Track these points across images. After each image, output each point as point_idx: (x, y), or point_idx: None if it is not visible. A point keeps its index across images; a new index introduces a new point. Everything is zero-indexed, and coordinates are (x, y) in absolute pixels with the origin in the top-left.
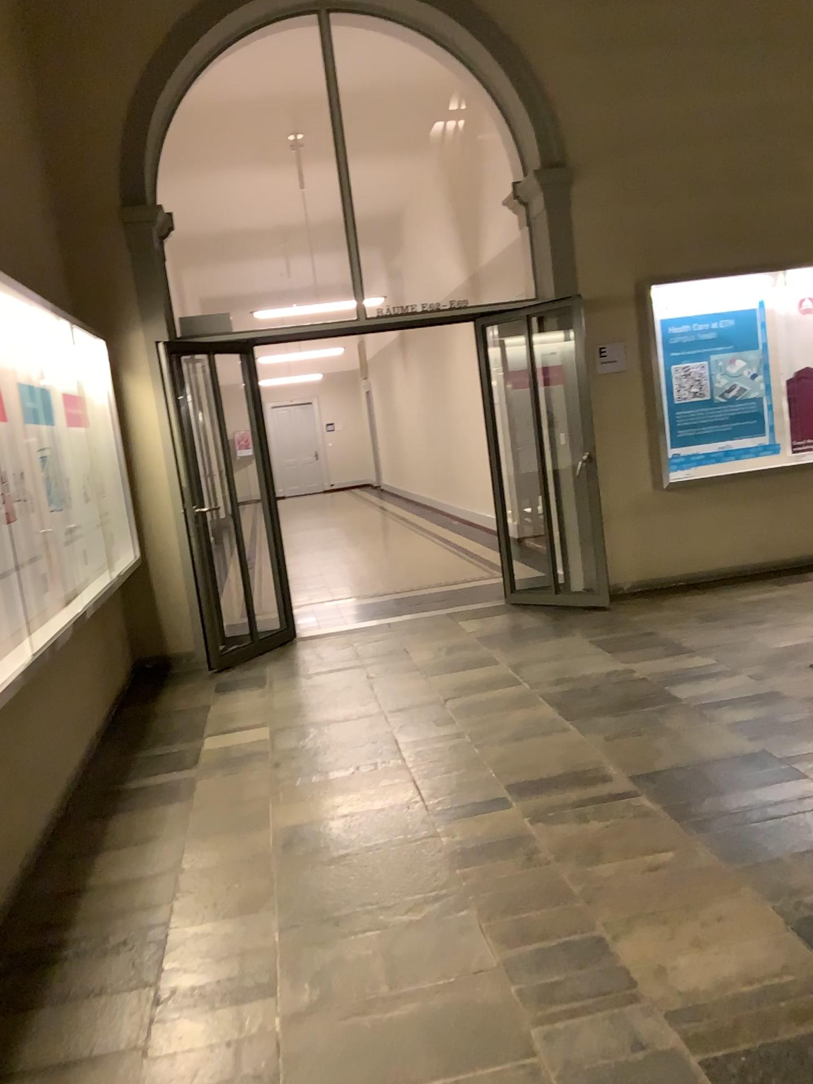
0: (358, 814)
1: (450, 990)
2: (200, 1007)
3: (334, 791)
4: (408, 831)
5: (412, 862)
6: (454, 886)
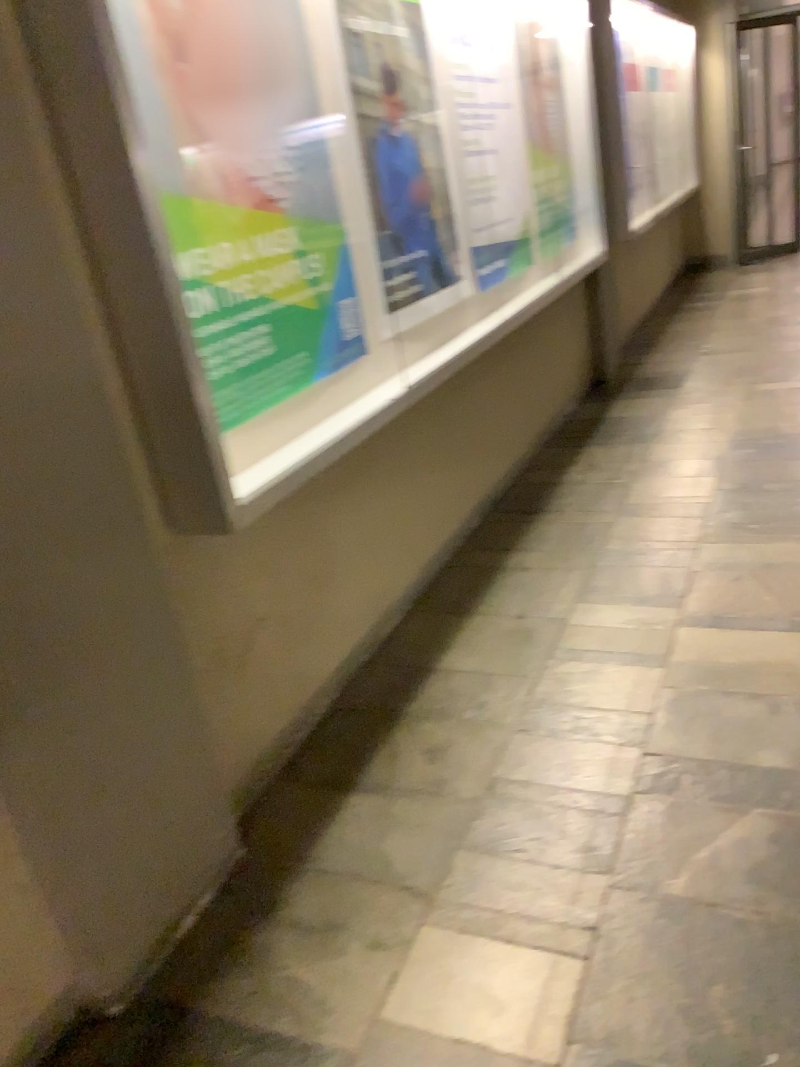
0: None
1: None
2: (719, 351)
3: None
4: None
5: None
6: None
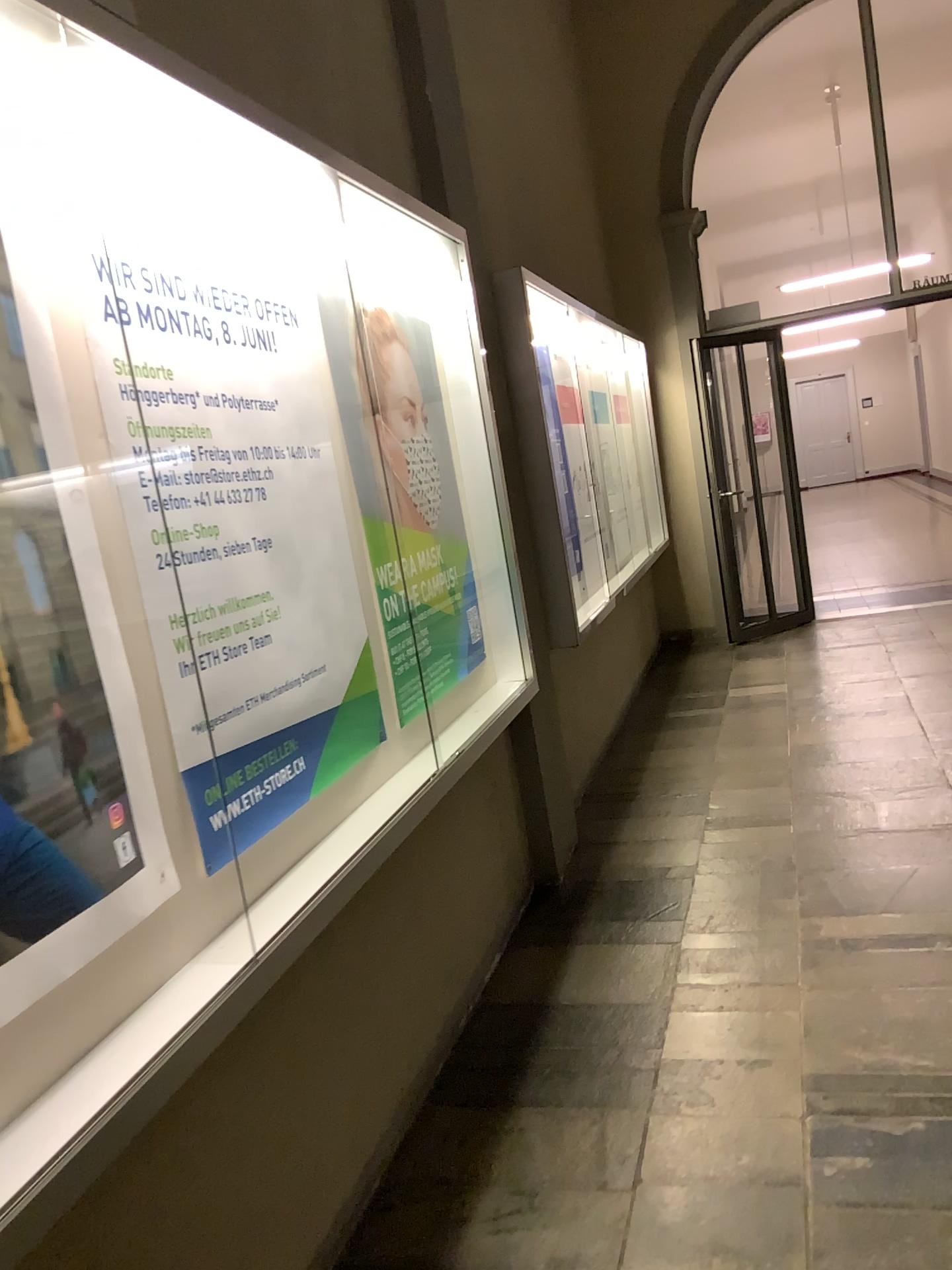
0: (865, 738)
1: (924, 830)
2: (739, 825)
3: (845, 724)
4: (907, 750)
5: (907, 767)
6: (940, 780)
